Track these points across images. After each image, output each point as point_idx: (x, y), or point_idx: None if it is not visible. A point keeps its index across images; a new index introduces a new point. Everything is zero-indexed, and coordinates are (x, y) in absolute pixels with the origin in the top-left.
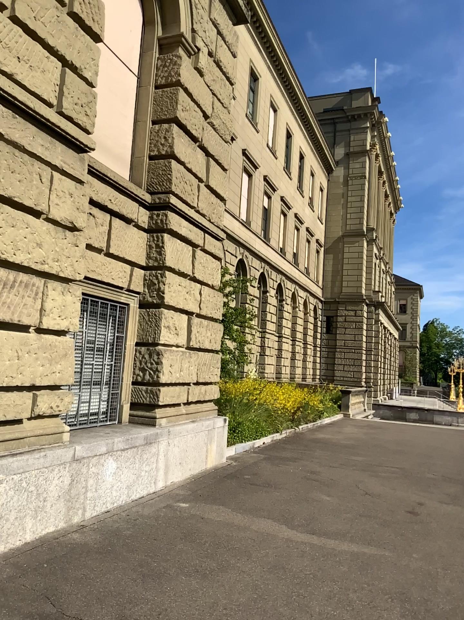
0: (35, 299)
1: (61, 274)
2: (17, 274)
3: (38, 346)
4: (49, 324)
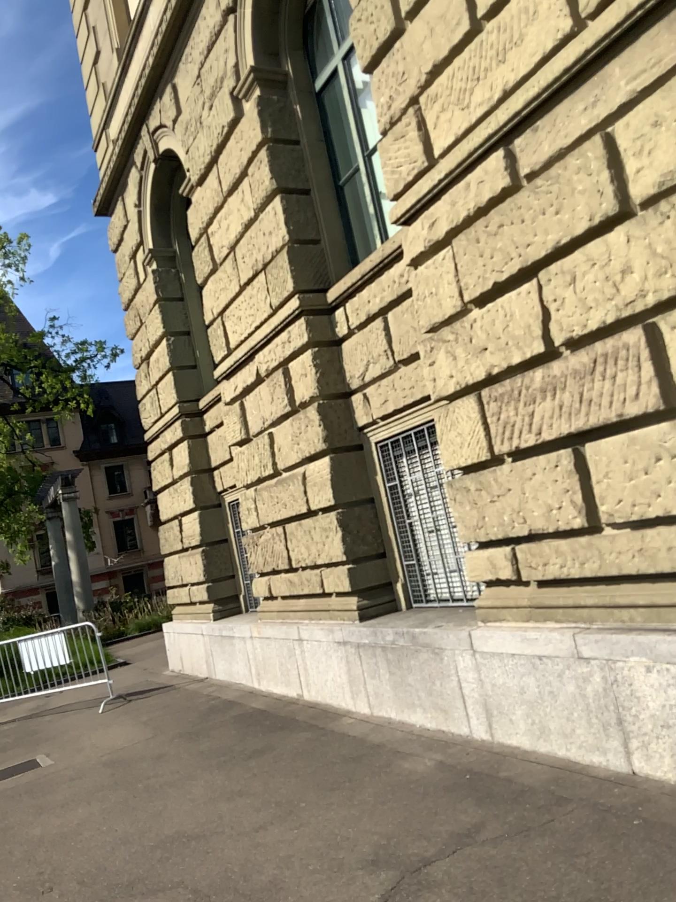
0: (636, 368)
1: None
2: (588, 349)
3: None
4: None
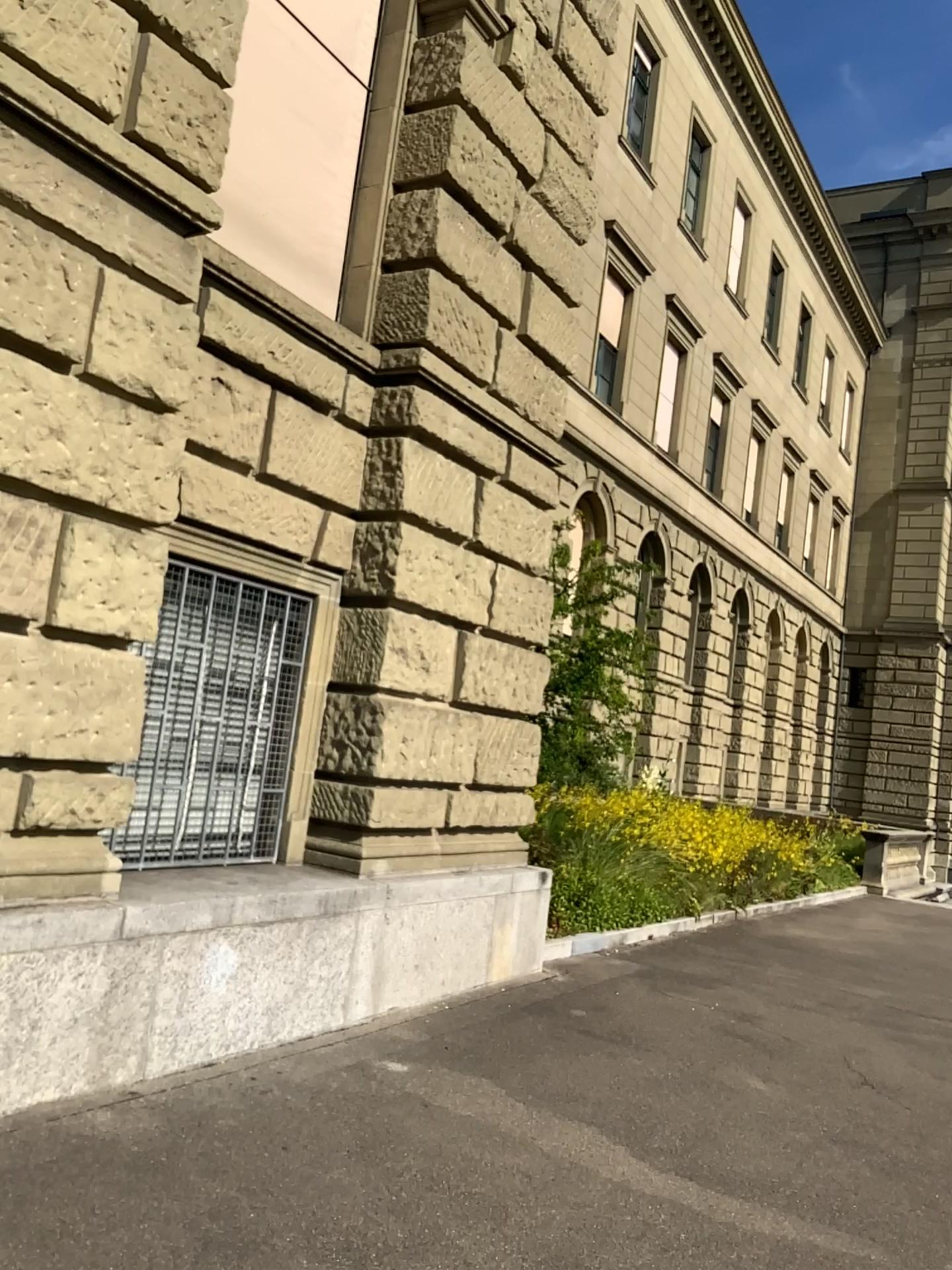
0: (37, 558)
1: (115, 506)
2: None
3: (41, 668)
4: (75, 619)
